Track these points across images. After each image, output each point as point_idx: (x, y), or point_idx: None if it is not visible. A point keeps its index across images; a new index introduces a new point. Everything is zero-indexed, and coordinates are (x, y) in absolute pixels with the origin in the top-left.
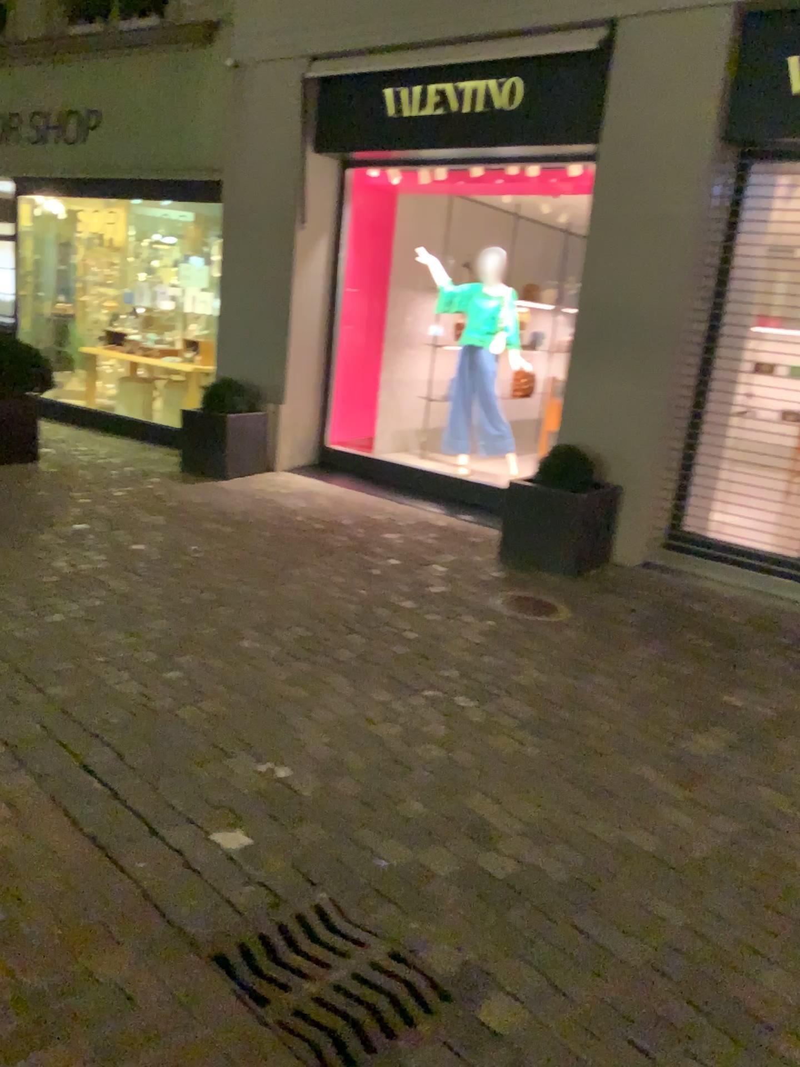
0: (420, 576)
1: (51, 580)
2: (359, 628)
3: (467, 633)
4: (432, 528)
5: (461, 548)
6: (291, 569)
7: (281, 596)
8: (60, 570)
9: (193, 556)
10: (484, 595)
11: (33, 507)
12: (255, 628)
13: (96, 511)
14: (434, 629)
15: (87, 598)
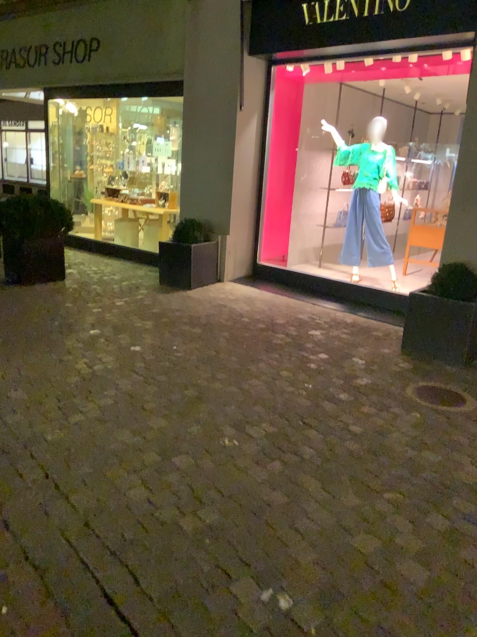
0: (349, 372)
1: (75, 385)
2: (316, 425)
3: (403, 427)
4: (345, 327)
5: (372, 344)
6: (252, 368)
7: (249, 396)
8: (81, 375)
9: (178, 358)
10: (403, 388)
11: (61, 319)
12: (234, 428)
13: (105, 320)
14: (377, 425)
15: (102, 401)
